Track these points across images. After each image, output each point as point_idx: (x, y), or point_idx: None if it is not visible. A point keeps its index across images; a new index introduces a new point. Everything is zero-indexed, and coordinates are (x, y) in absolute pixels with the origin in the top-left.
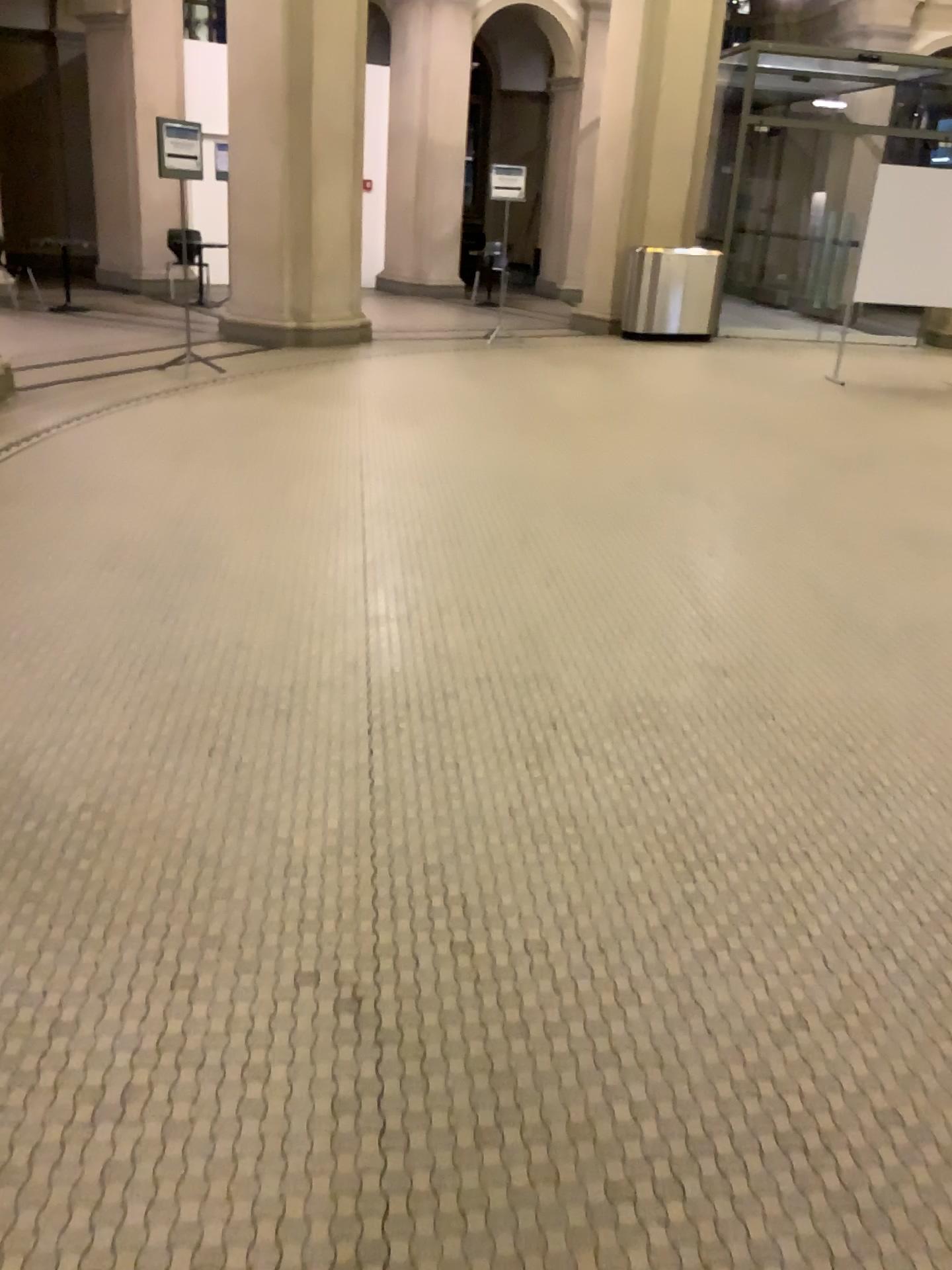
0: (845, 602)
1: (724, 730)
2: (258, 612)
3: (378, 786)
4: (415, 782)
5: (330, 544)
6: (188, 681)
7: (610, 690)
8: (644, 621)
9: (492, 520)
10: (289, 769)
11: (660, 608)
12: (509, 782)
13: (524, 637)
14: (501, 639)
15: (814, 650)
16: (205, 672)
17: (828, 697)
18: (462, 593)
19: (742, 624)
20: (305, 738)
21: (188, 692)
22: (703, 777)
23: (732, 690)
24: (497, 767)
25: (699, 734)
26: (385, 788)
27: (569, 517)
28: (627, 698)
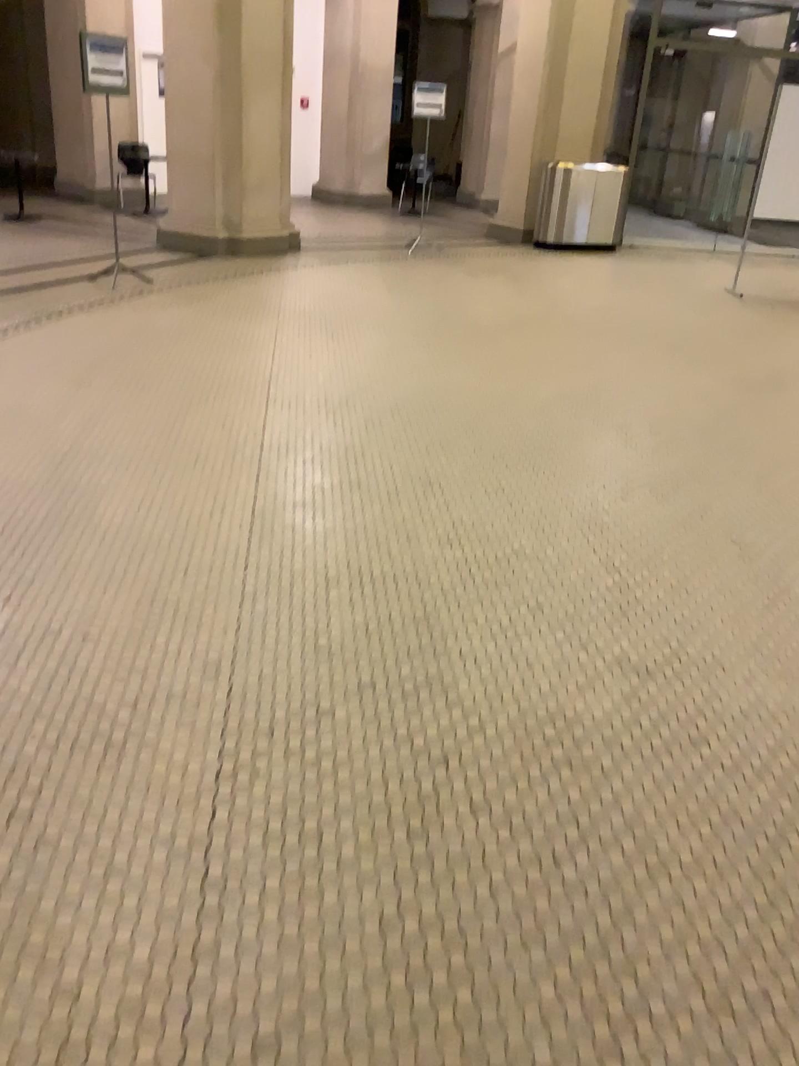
0: (776, 566)
1: (652, 773)
2: (118, 589)
3: (210, 886)
4: (260, 876)
5: (218, 491)
6: (8, 700)
7: (515, 706)
8: (555, 598)
9: (395, 458)
10: (98, 857)
11: (572, 578)
12: (382, 873)
13: (418, 623)
14: (391, 628)
15: (749, 639)
16: (33, 684)
17: (772, 713)
18: (353, 558)
19: (665, 600)
20: (132, 795)
21: (3, 719)
22: (629, 859)
23: (659, 705)
24: (369, 844)
25: (623, 781)
26: (220, 887)
27: (476, 455)
28: (534, 719)
